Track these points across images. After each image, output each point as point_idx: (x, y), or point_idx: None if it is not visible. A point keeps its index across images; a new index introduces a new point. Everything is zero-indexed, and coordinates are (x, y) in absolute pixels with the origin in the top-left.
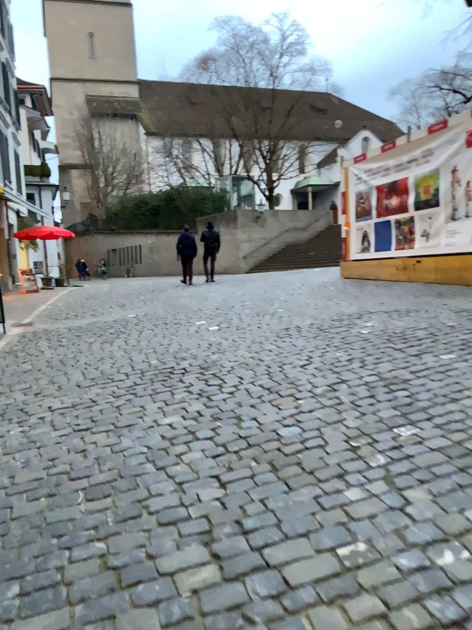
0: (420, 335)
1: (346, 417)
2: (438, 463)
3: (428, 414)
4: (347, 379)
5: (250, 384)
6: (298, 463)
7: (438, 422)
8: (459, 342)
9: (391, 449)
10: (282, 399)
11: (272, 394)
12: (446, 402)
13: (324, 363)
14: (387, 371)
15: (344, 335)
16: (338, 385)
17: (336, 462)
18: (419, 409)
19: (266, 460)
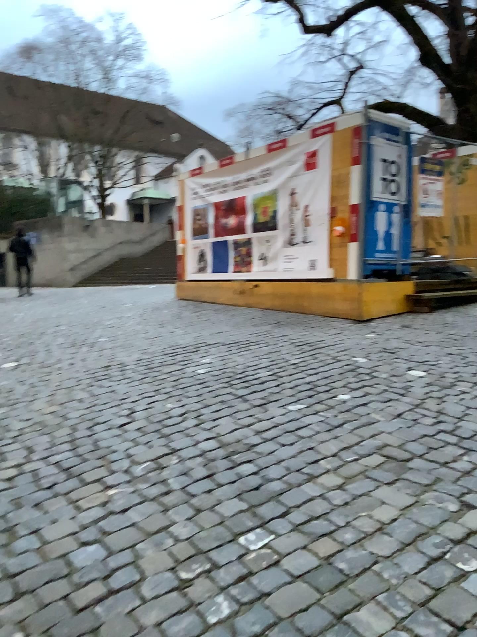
0: (263, 378)
1: (174, 518)
2: (305, 609)
3: (282, 506)
4: (177, 447)
5: (41, 461)
6: (93, 631)
7: (297, 521)
8: (307, 388)
9: (237, 583)
10: (84, 488)
11: (71, 478)
12: (303, 482)
13: (149, 421)
14: (227, 434)
15: (175, 377)
16: (165, 458)
17: (155, 623)
18: (270, 497)
19: (40, 626)
